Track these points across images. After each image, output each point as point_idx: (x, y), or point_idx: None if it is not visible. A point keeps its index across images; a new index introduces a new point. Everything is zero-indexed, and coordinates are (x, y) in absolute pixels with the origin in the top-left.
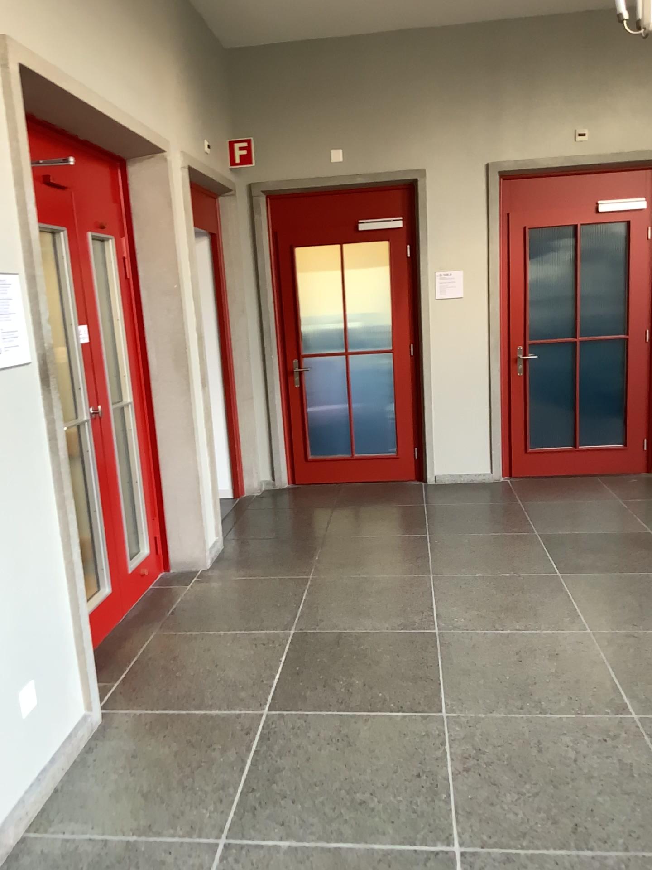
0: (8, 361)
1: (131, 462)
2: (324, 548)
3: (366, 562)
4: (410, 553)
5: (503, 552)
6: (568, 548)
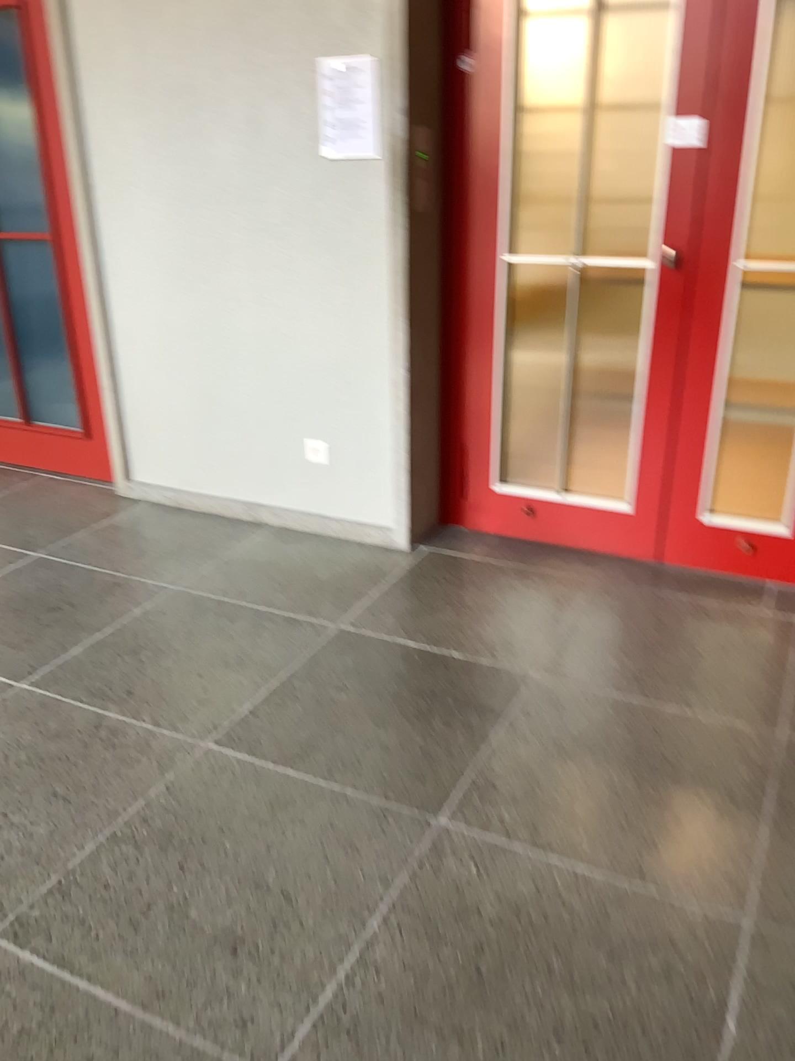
0: (348, 151)
1: None
2: None
3: None
4: None
5: None
6: None
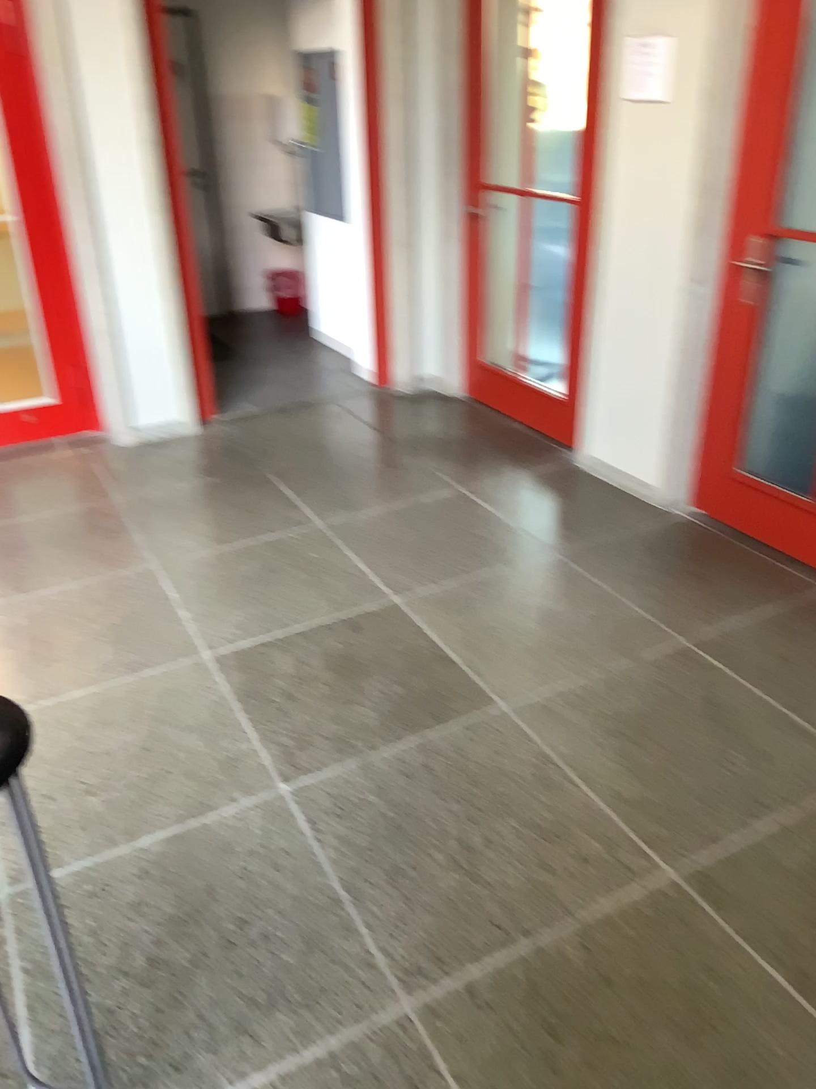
0: None
1: (21, 291)
2: (220, 476)
3: (183, 512)
4: (239, 529)
5: (279, 590)
6: (330, 639)
